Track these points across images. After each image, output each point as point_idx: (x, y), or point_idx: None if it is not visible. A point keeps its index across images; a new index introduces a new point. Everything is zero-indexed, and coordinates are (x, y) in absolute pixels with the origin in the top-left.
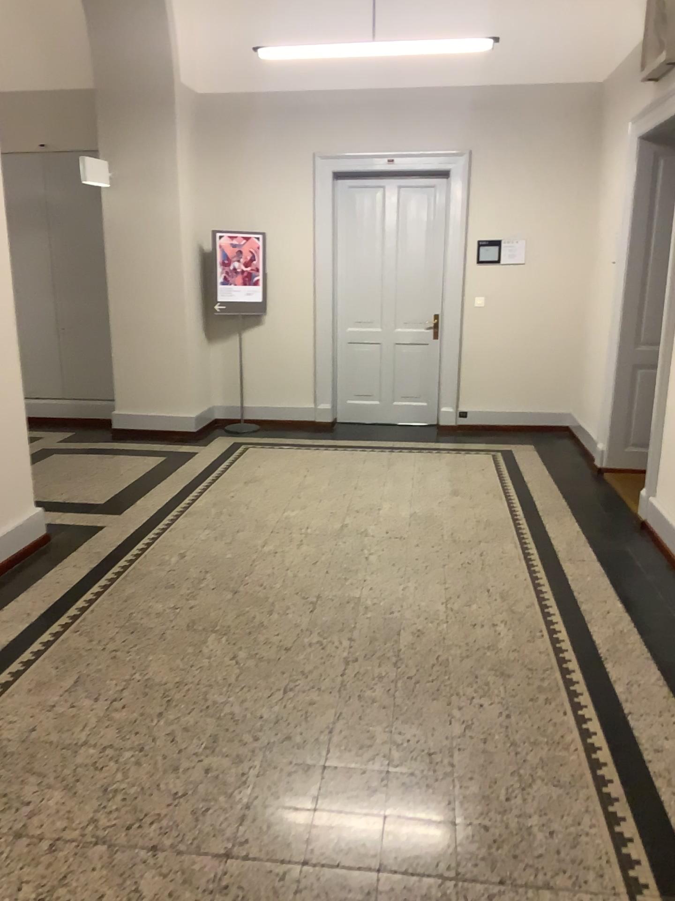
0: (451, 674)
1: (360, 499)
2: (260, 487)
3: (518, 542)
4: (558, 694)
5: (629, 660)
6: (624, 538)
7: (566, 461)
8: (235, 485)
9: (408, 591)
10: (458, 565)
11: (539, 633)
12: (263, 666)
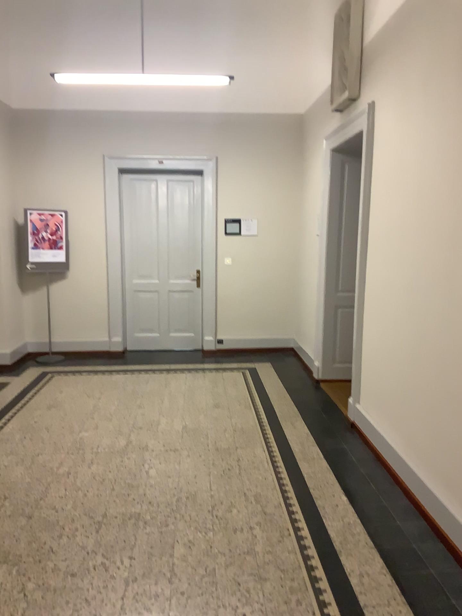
0: (218, 584)
1: (142, 417)
2: (61, 410)
3: (265, 446)
4: (307, 594)
5: (358, 551)
6: (341, 437)
7: (294, 375)
8: (41, 411)
9: (180, 500)
10: (220, 472)
11: (287, 533)
12: (51, 596)
